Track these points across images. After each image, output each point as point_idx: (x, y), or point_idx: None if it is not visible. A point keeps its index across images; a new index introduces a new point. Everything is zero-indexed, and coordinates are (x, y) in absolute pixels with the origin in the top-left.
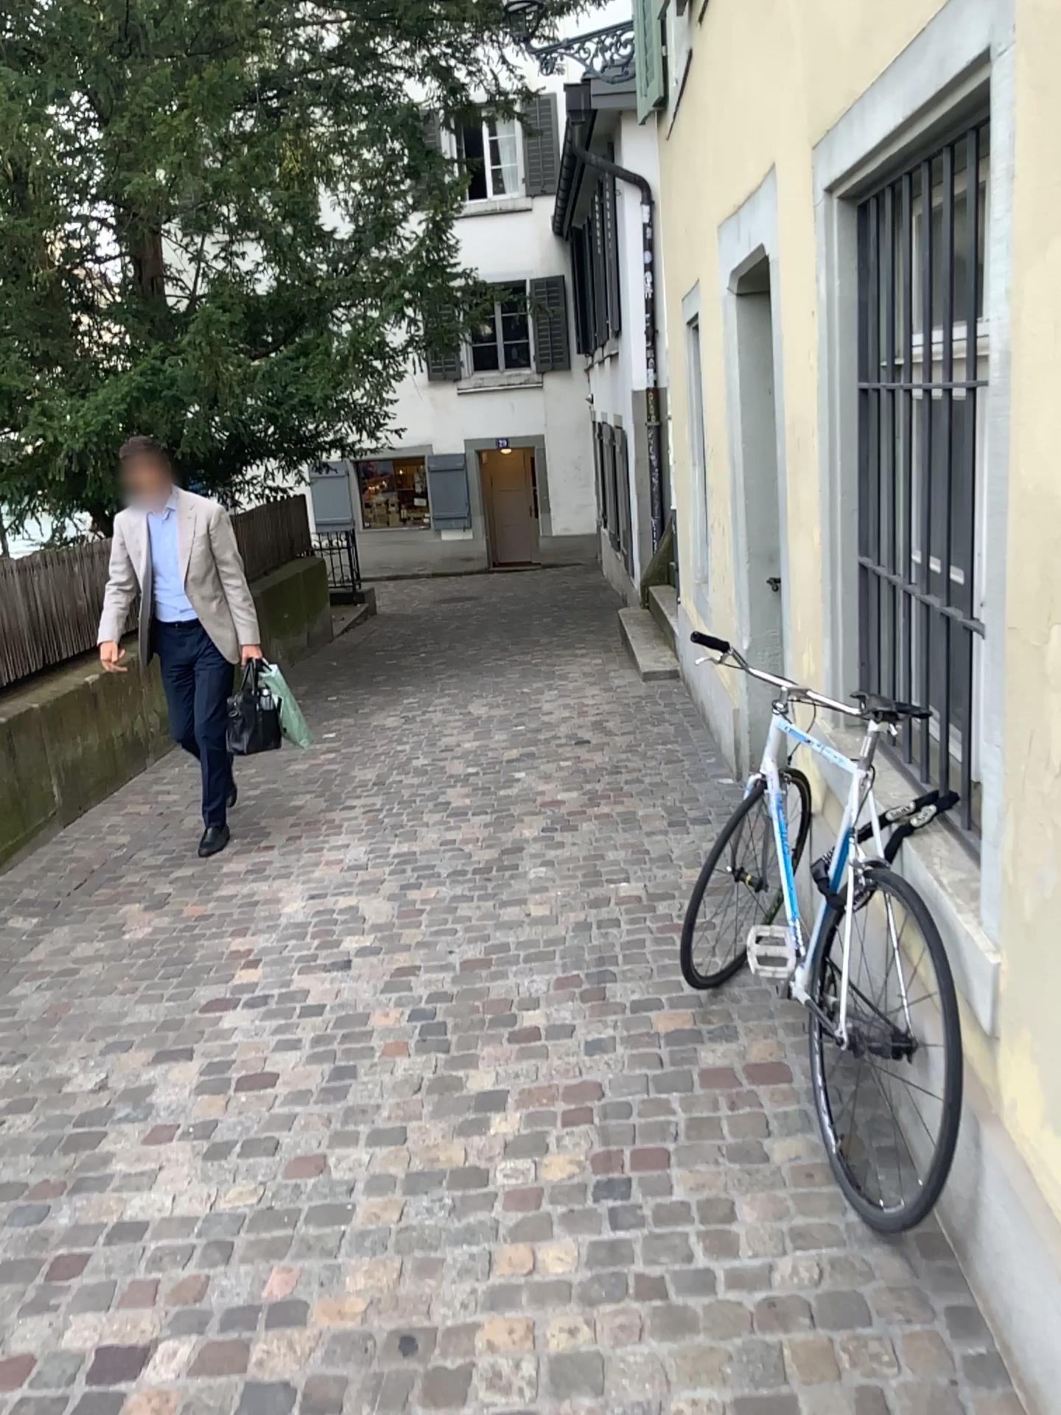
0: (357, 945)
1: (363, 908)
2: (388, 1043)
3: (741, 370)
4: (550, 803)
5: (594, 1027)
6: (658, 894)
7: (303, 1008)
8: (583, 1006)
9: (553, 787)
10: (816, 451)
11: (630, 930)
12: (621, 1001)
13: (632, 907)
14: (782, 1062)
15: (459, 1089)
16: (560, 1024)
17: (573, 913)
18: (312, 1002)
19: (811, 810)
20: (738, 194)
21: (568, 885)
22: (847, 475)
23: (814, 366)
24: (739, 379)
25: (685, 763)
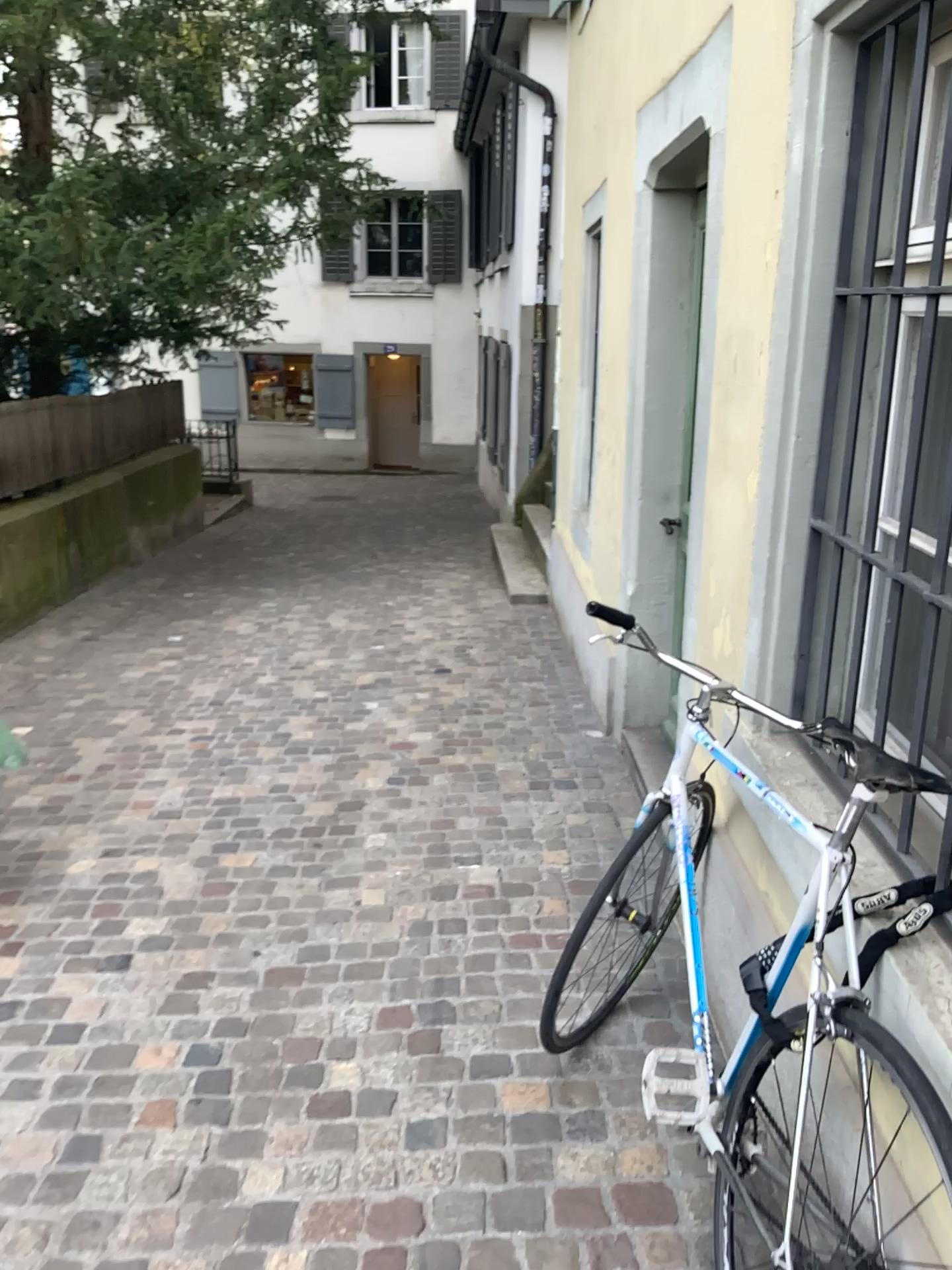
0: (145, 931)
1: (165, 874)
2: (151, 1103)
3: (652, 277)
4: (399, 747)
5: (421, 1099)
6: (512, 885)
7: (55, 1031)
8: (409, 1062)
9: (405, 724)
10: (762, 376)
11: (476, 939)
12: (458, 1057)
13: (481, 903)
14: (665, 1188)
15: (230, 1198)
16: (376, 1091)
17: (411, 906)
18: (69, 1021)
19: (710, 820)
20: (670, 64)
21: (409, 863)
22: (810, 410)
23: (773, 261)
24: (648, 289)
25: (551, 709)
